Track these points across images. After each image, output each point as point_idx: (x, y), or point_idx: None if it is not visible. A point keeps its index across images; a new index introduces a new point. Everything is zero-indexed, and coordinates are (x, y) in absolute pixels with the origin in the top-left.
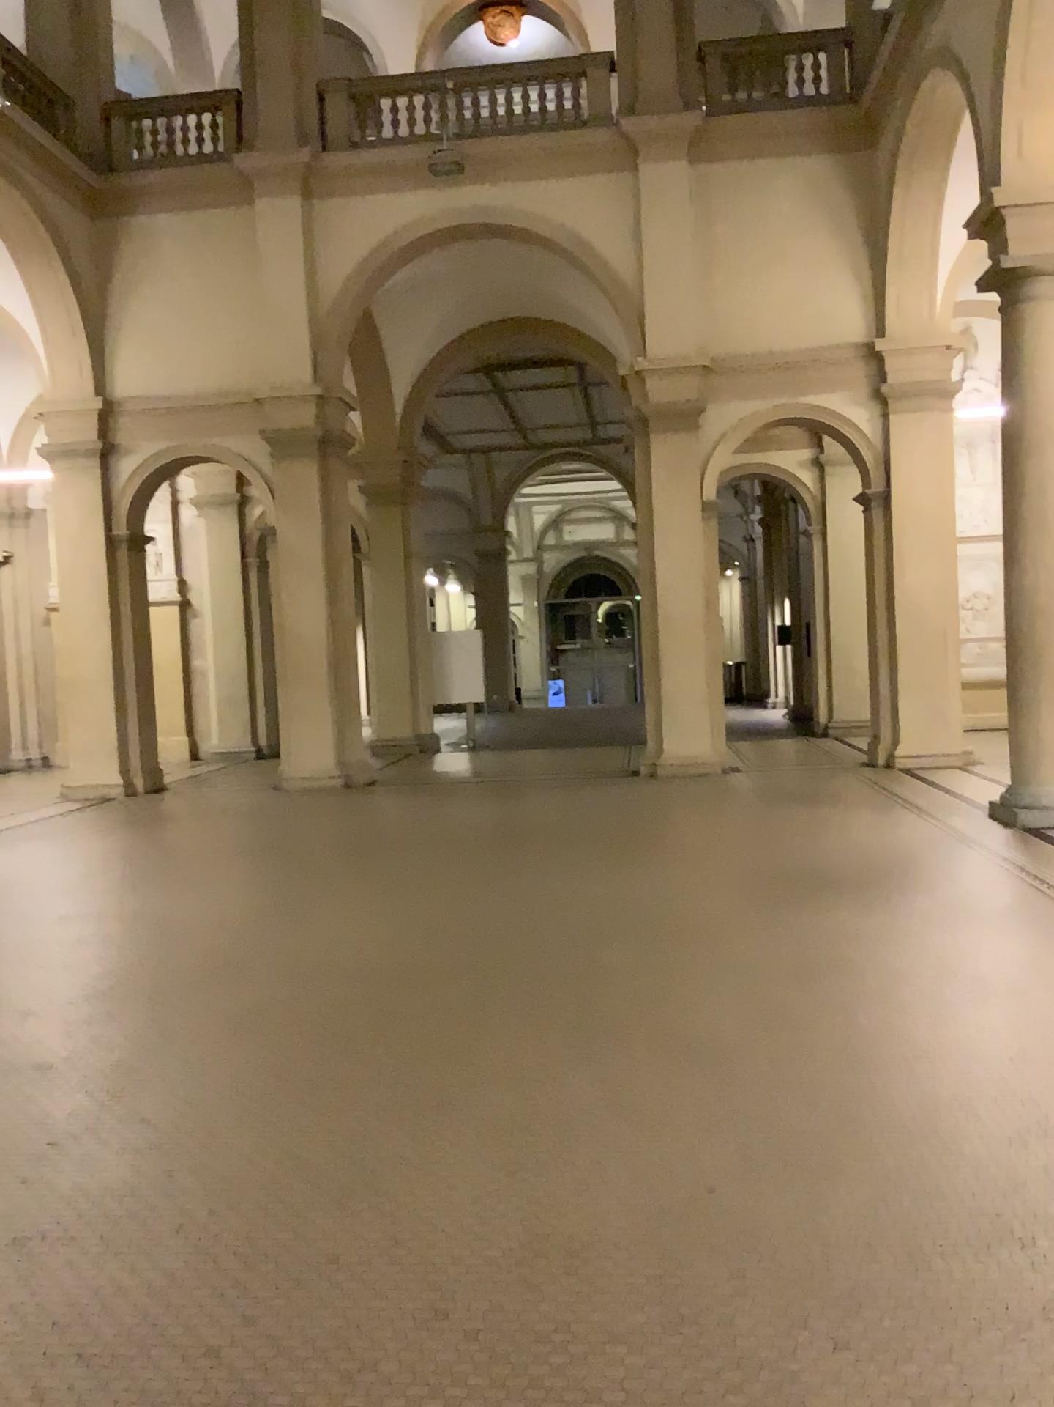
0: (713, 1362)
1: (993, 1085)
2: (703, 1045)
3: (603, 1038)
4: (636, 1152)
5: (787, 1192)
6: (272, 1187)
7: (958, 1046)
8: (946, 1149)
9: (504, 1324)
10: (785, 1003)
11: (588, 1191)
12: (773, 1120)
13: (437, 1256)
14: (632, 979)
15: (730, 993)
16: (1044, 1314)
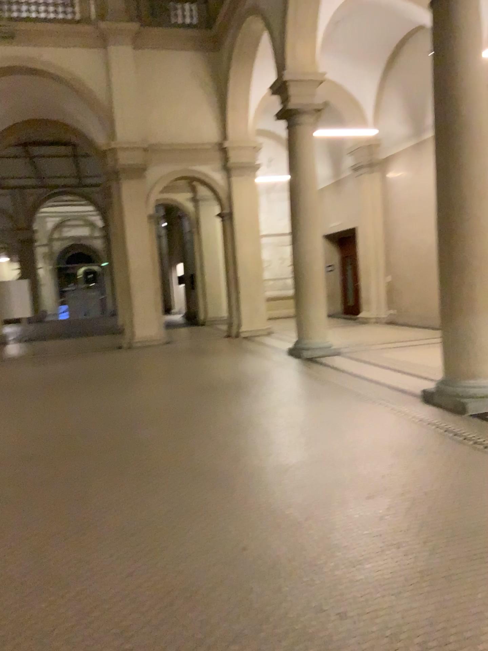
0: (290, 641)
1: (349, 473)
2: (212, 475)
3: (159, 479)
4: (202, 536)
5: (284, 542)
6: (0, 597)
7: (327, 458)
8: (345, 507)
9: (172, 648)
10: (242, 448)
11: (186, 561)
12: (261, 506)
13: (118, 617)
14: (163, 446)
15: (213, 447)
16: (423, 577)
